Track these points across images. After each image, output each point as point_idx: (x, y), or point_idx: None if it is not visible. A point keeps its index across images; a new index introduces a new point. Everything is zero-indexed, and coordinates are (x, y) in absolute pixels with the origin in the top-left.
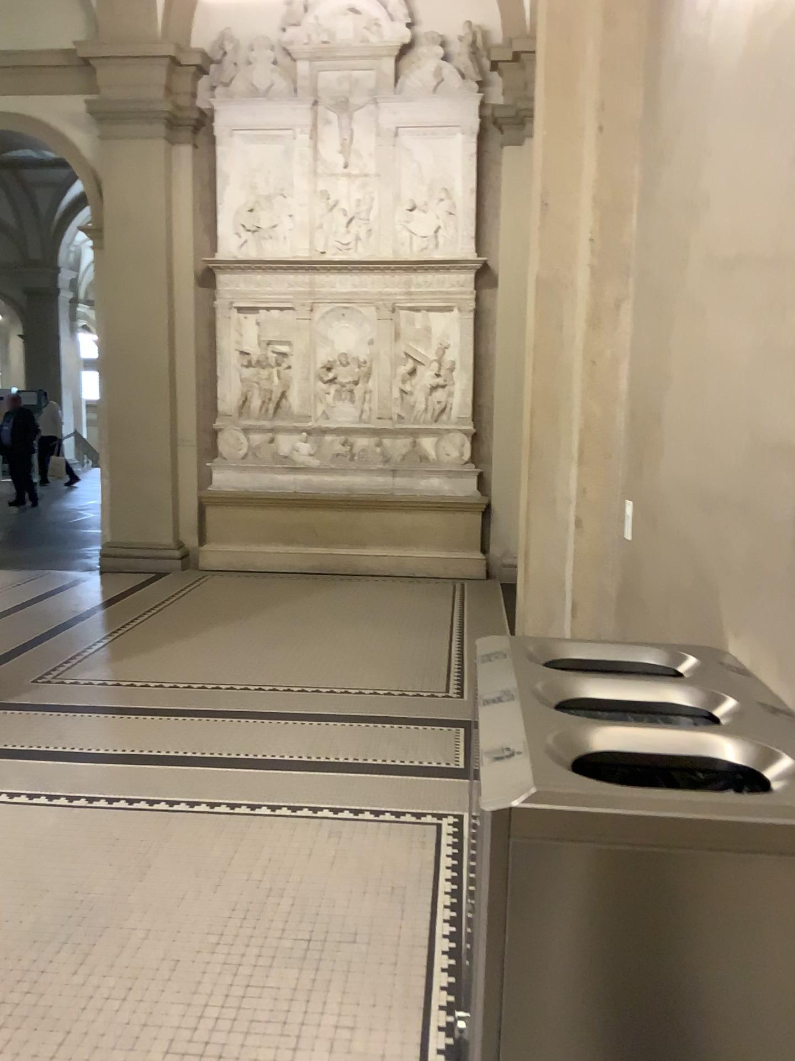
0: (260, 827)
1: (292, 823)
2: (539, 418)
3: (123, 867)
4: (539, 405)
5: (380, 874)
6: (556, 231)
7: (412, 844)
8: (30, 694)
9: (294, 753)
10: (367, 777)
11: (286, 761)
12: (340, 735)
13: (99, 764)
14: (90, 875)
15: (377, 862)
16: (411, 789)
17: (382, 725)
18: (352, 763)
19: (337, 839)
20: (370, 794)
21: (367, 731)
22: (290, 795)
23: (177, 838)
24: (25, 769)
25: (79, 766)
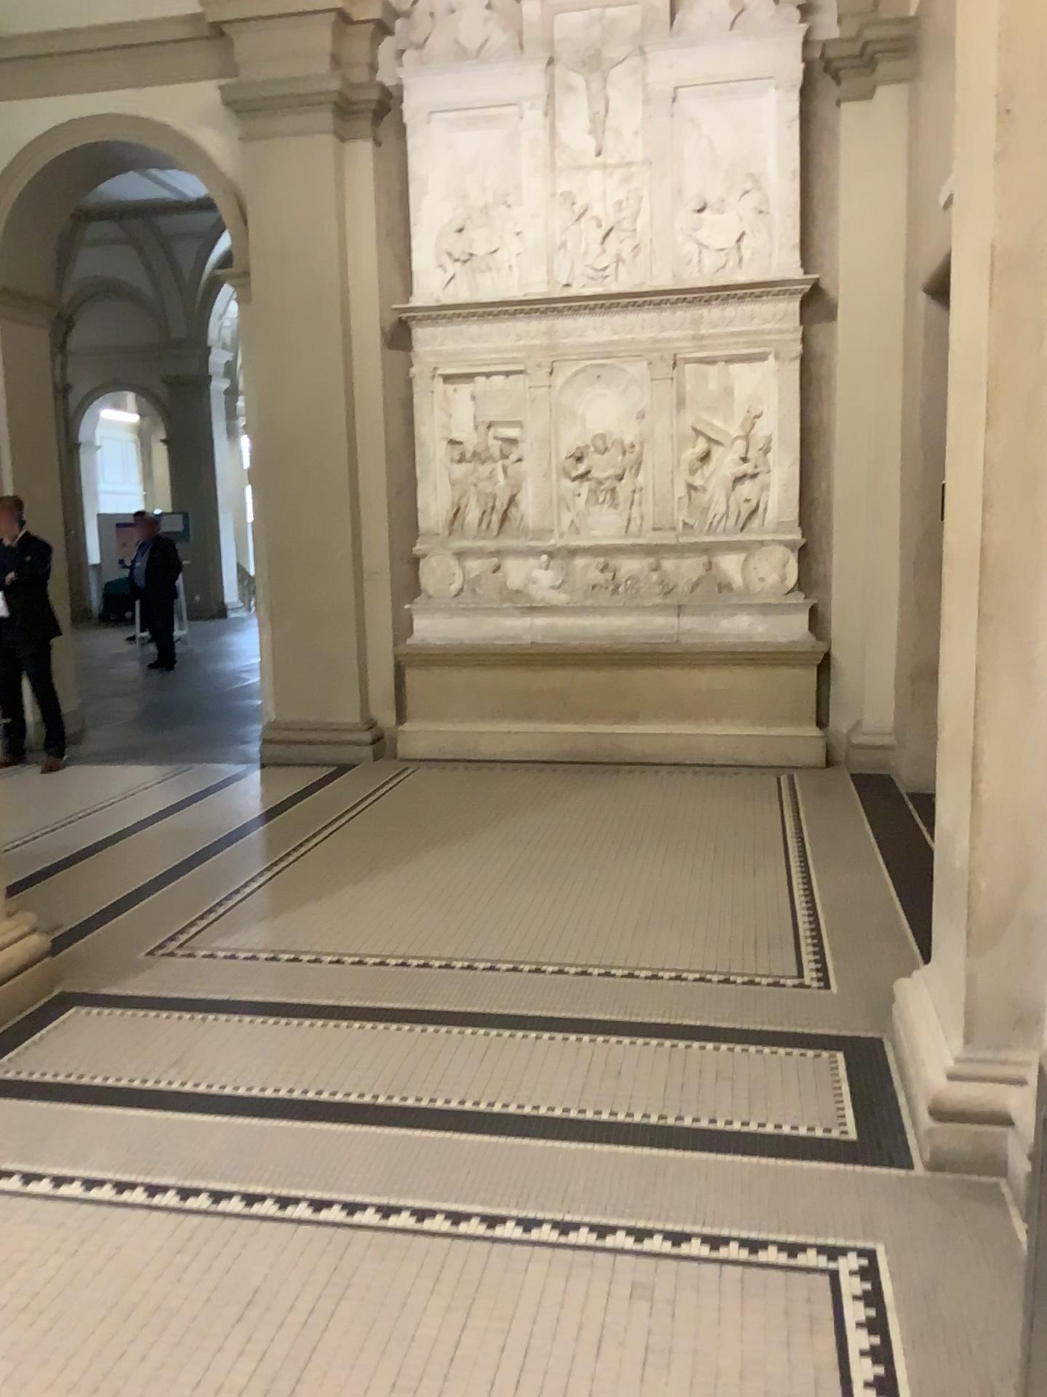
0: (506, 1261)
1: (565, 1254)
2: (994, 509)
3: (266, 1352)
4: (994, 485)
5: (741, 1390)
6: (1029, 158)
7: (792, 1313)
8: (141, 977)
9: (557, 1095)
10: (689, 1151)
11: (546, 1113)
12: (632, 1058)
13: (239, 1115)
14: (207, 1370)
15: (731, 1361)
16: (770, 1183)
17: (701, 1039)
18: (659, 1119)
19: (649, 1296)
20: (699, 1191)
21: (676, 1050)
22: (556, 1191)
23: (362, 1284)
24: (119, 1123)
25: (206, 1117)
